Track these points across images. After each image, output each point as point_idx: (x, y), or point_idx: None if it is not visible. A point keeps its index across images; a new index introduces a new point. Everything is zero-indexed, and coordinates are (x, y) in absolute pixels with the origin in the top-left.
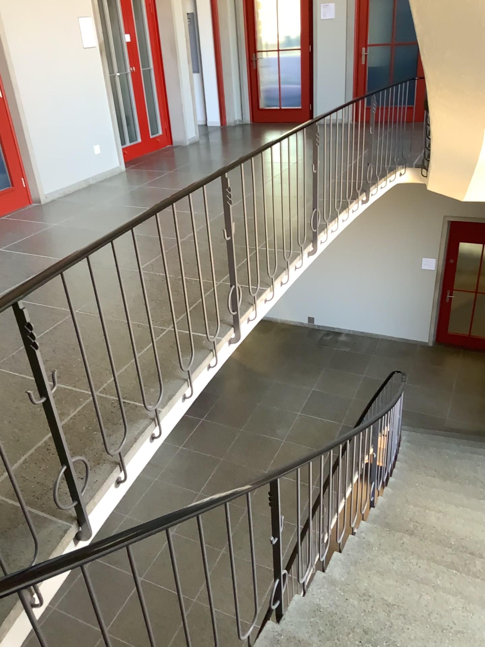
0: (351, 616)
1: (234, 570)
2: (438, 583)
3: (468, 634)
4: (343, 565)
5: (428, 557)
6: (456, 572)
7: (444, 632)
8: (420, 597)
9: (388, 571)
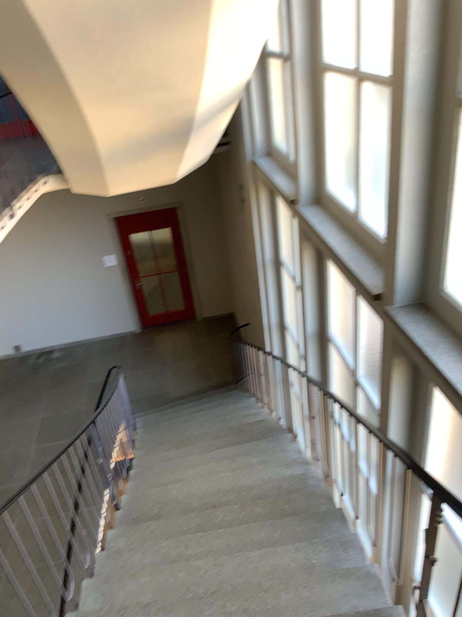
0: None
1: None
2: (189, 552)
3: (222, 587)
4: (94, 591)
5: (176, 532)
6: (202, 532)
7: (201, 600)
8: (174, 578)
9: (140, 569)
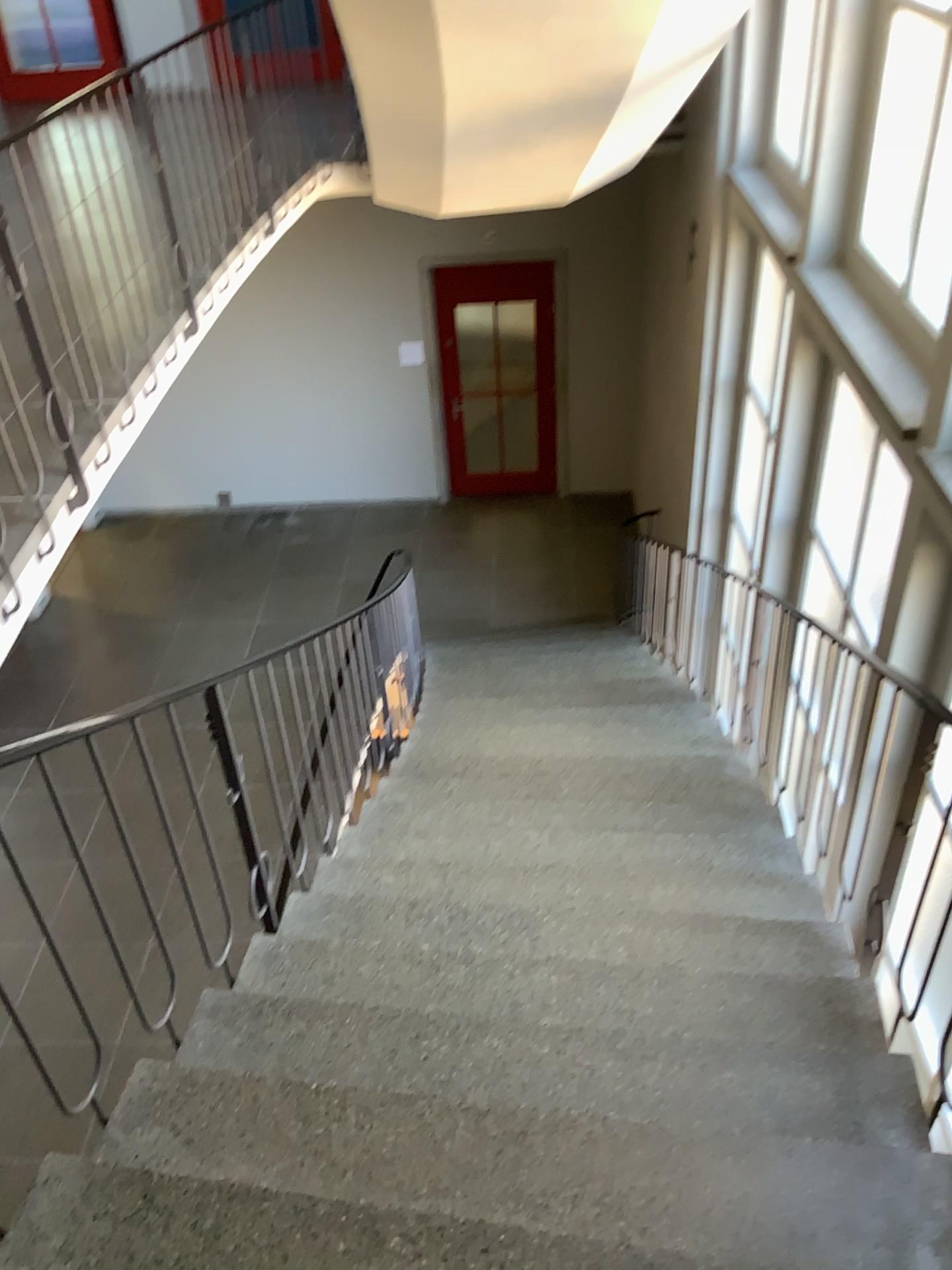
0: (386, 895)
1: (174, 839)
2: (512, 822)
3: (563, 865)
4: (360, 840)
5: (492, 796)
6: (536, 802)
7: (529, 874)
8: (487, 845)
9: (434, 828)
